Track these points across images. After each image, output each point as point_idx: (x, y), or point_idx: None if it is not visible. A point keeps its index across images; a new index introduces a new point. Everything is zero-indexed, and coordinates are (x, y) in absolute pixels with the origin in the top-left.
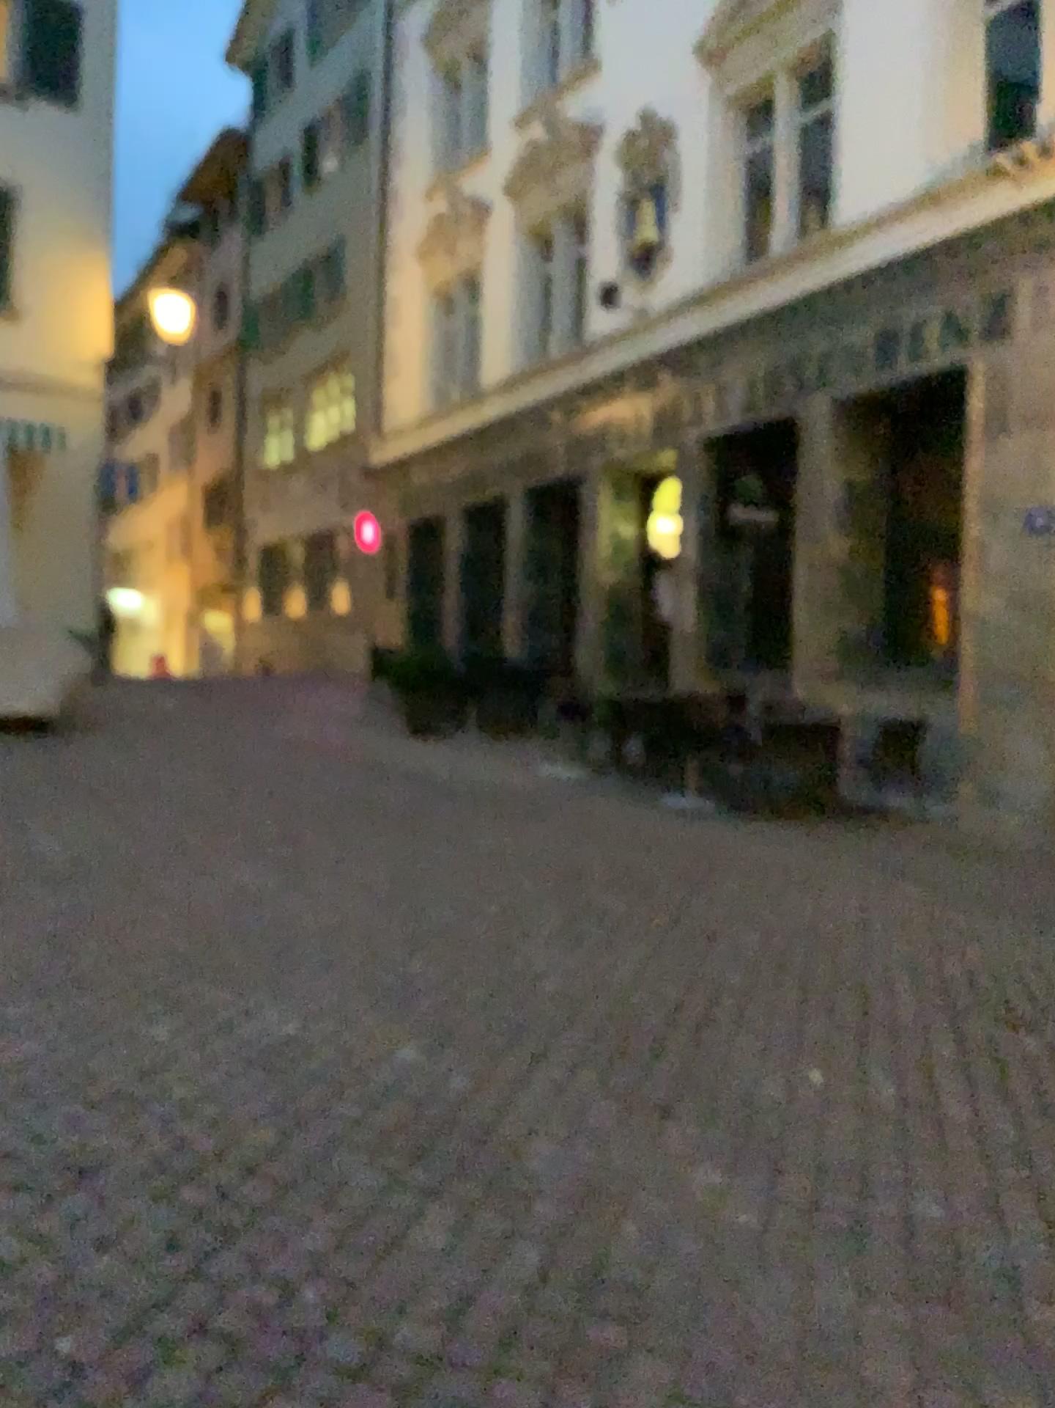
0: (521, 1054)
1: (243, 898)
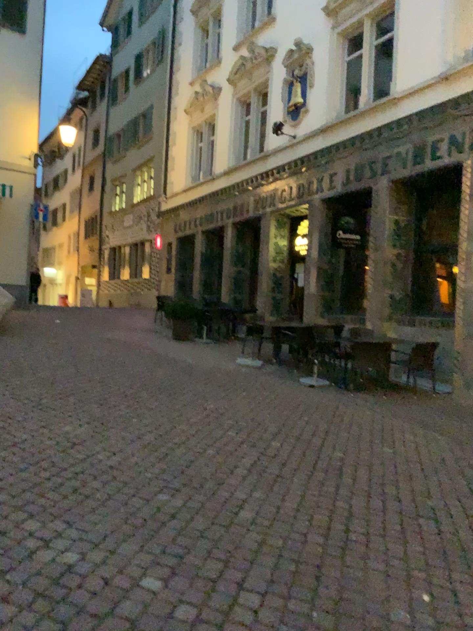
0: (231, 591)
1: (62, 449)
